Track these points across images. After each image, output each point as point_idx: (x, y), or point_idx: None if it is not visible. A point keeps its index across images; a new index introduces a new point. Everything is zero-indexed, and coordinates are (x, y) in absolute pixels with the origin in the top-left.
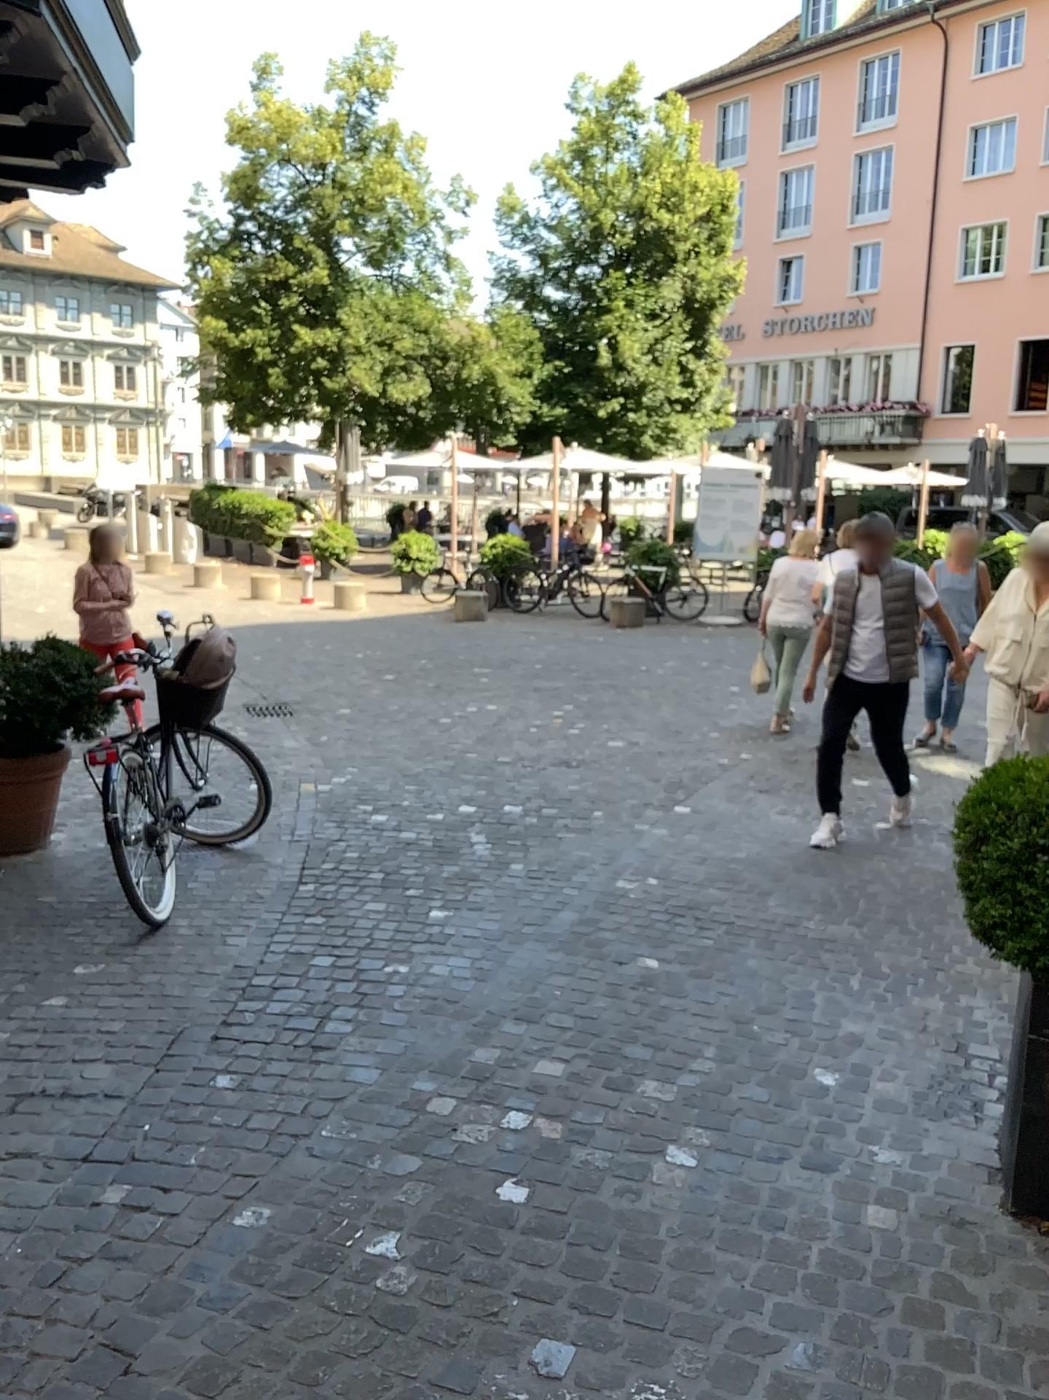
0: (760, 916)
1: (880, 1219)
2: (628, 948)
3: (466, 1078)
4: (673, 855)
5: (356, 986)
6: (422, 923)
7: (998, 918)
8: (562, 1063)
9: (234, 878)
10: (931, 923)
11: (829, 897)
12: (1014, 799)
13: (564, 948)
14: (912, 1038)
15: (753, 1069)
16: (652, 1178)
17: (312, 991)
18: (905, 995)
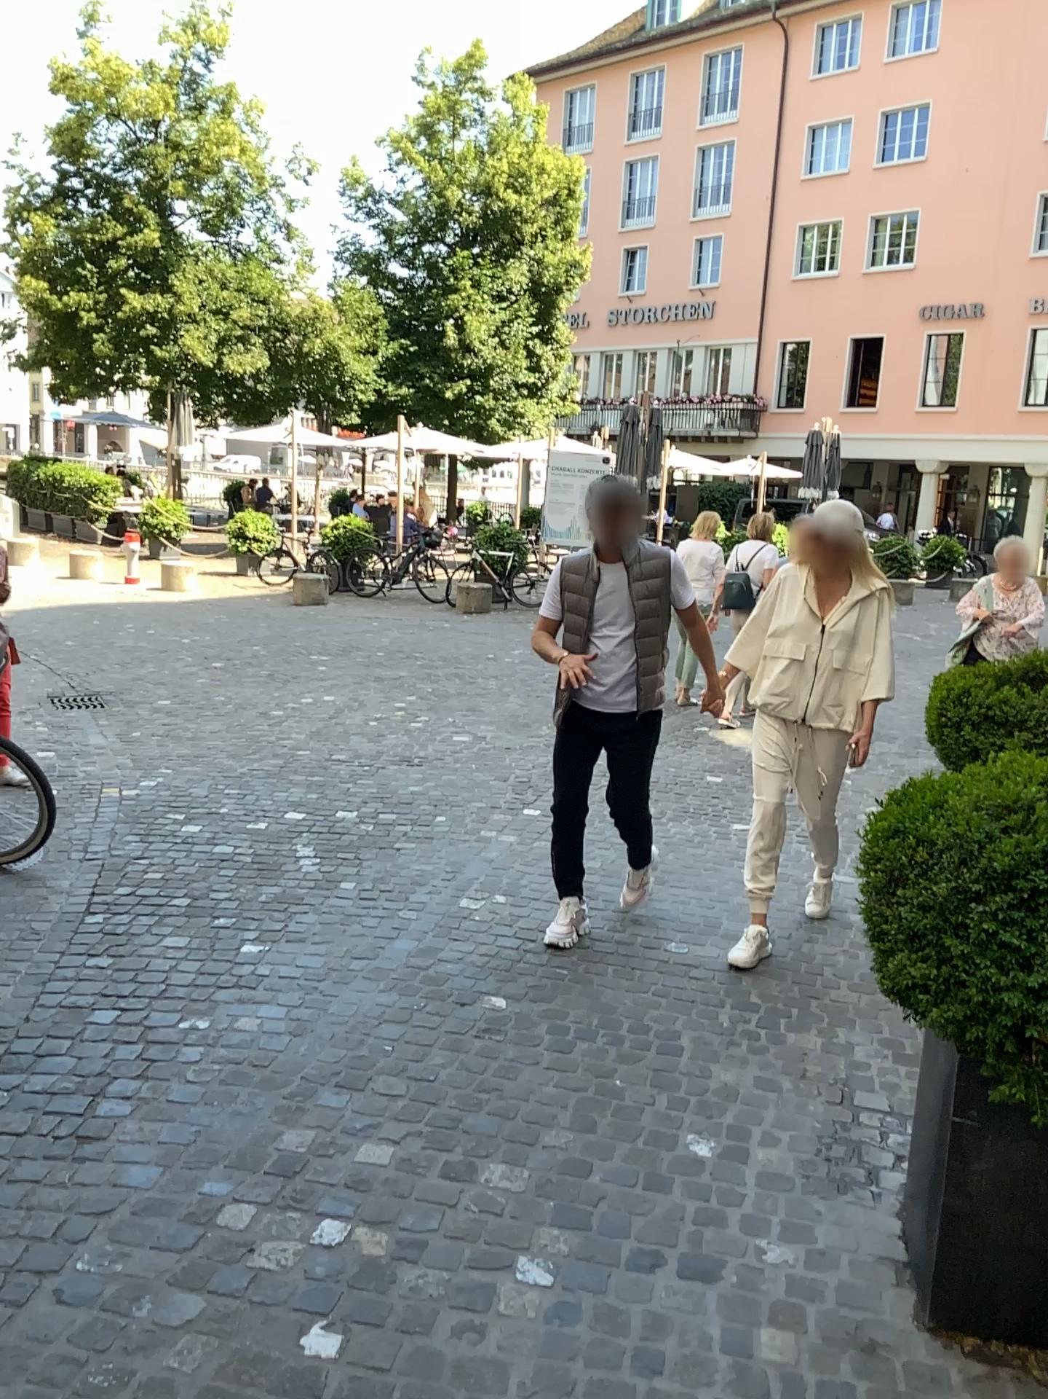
0: (618, 939)
1: (779, 1352)
2: (471, 986)
3: (270, 1175)
4: (521, 868)
5: (142, 1049)
6: (230, 961)
7: (916, 976)
8: (389, 1146)
9: (5, 908)
10: (802, 942)
11: (691, 915)
12: (936, 833)
13: (396, 989)
14: (794, 1091)
15: (617, 1141)
16: (499, 1311)
17: (86, 1058)
18: (781, 1034)
